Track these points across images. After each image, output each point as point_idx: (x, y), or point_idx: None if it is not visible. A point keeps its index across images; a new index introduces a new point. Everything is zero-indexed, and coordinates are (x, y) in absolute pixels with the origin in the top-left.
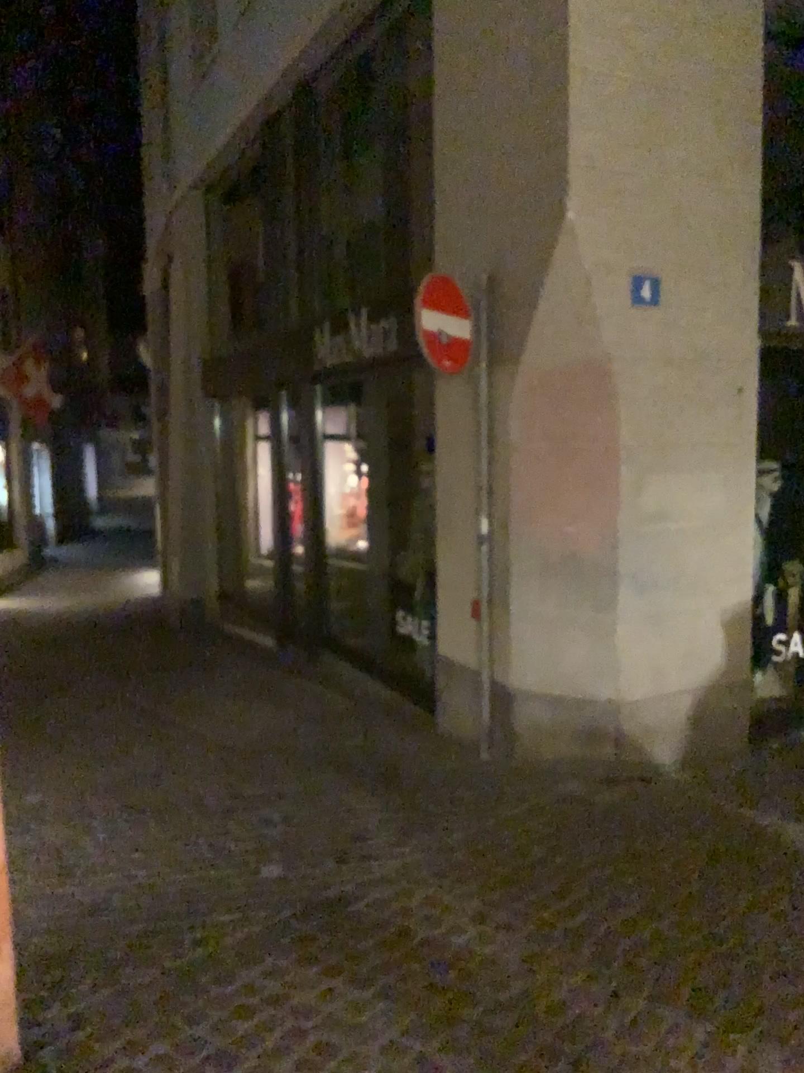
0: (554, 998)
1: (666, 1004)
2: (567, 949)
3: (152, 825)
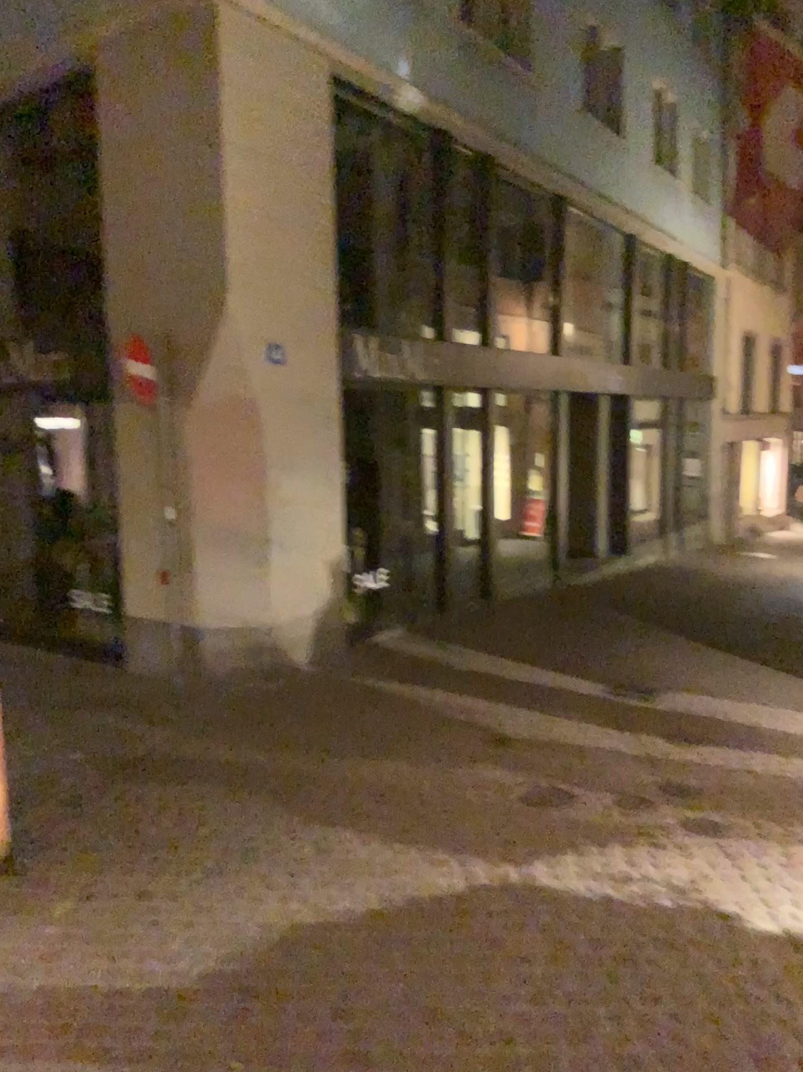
0: (292, 765)
1: (348, 757)
2: (288, 749)
3: None
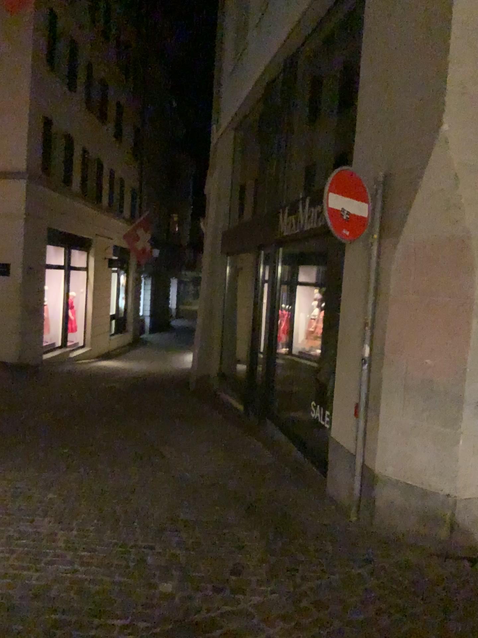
0: None
1: None
2: None
3: (106, 534)
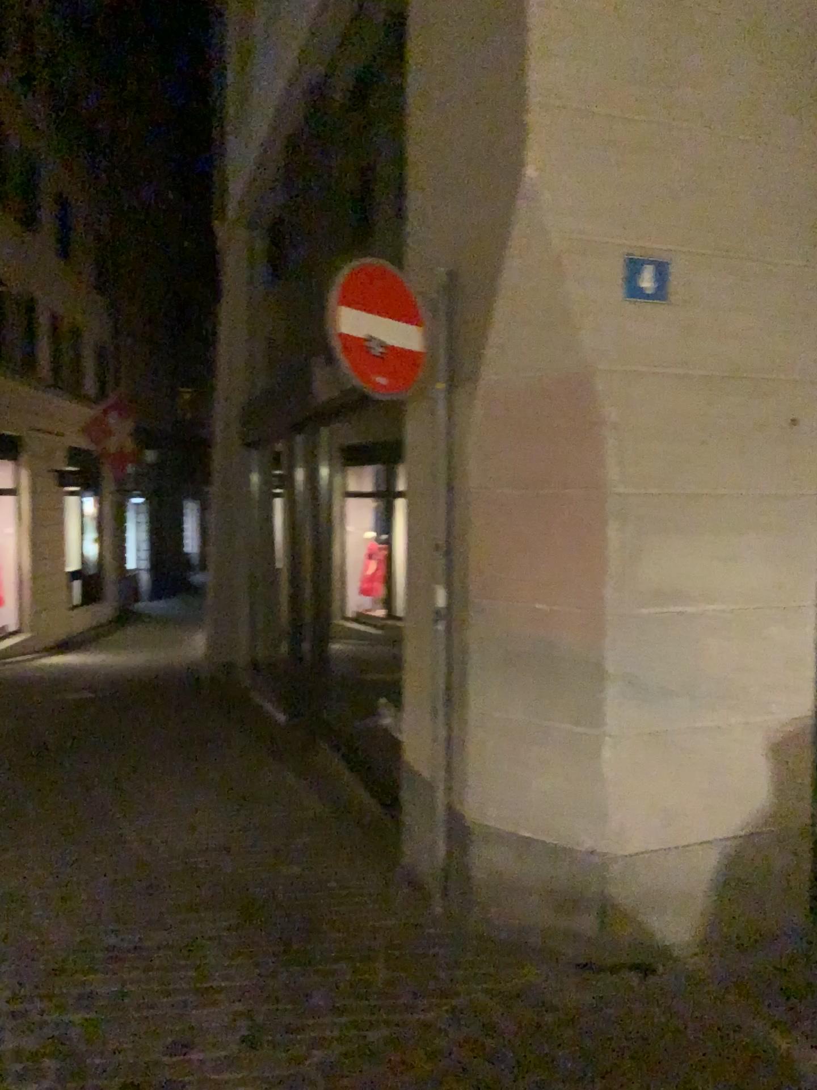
0: None
1: None
2: None
3: None
